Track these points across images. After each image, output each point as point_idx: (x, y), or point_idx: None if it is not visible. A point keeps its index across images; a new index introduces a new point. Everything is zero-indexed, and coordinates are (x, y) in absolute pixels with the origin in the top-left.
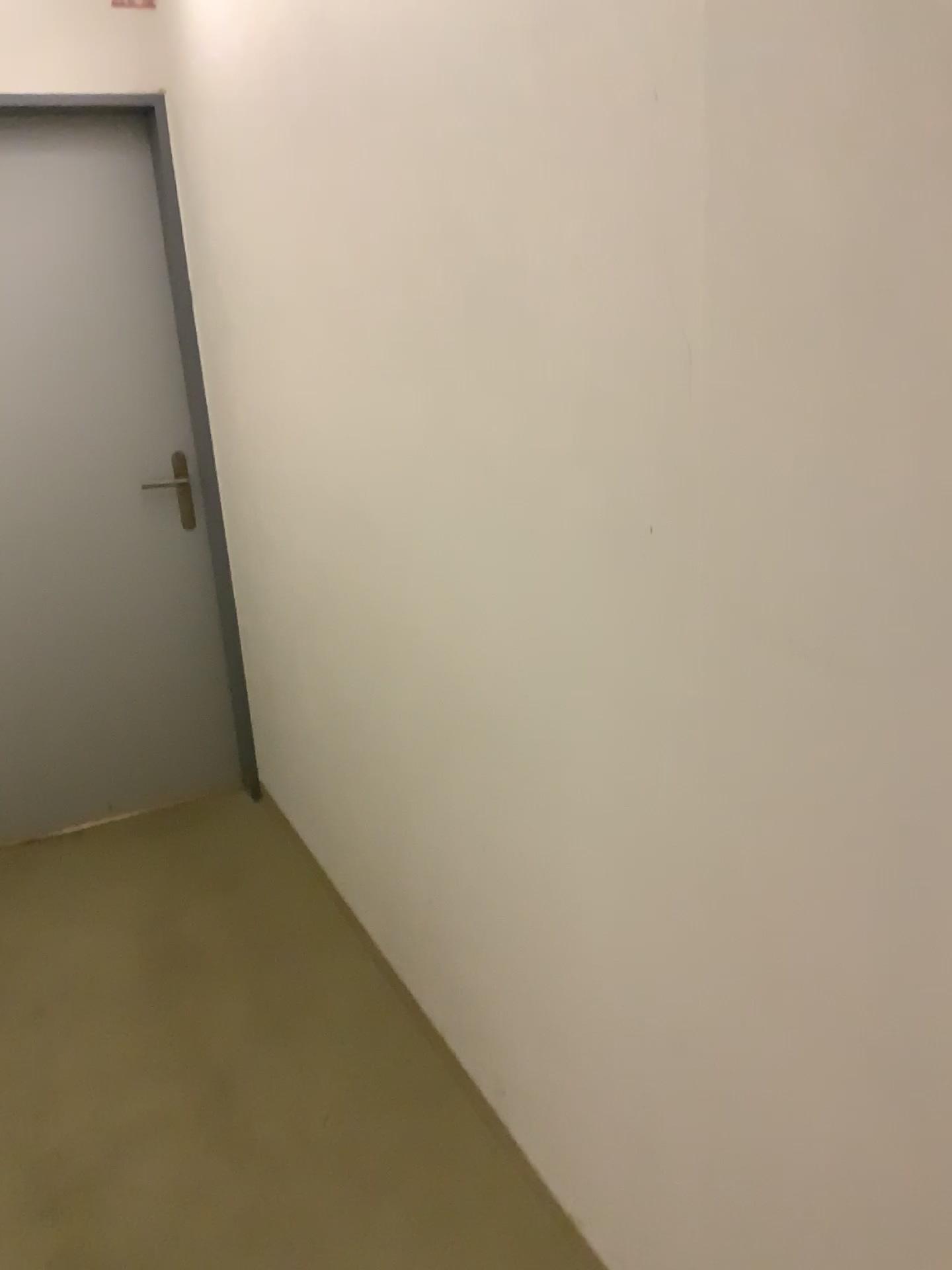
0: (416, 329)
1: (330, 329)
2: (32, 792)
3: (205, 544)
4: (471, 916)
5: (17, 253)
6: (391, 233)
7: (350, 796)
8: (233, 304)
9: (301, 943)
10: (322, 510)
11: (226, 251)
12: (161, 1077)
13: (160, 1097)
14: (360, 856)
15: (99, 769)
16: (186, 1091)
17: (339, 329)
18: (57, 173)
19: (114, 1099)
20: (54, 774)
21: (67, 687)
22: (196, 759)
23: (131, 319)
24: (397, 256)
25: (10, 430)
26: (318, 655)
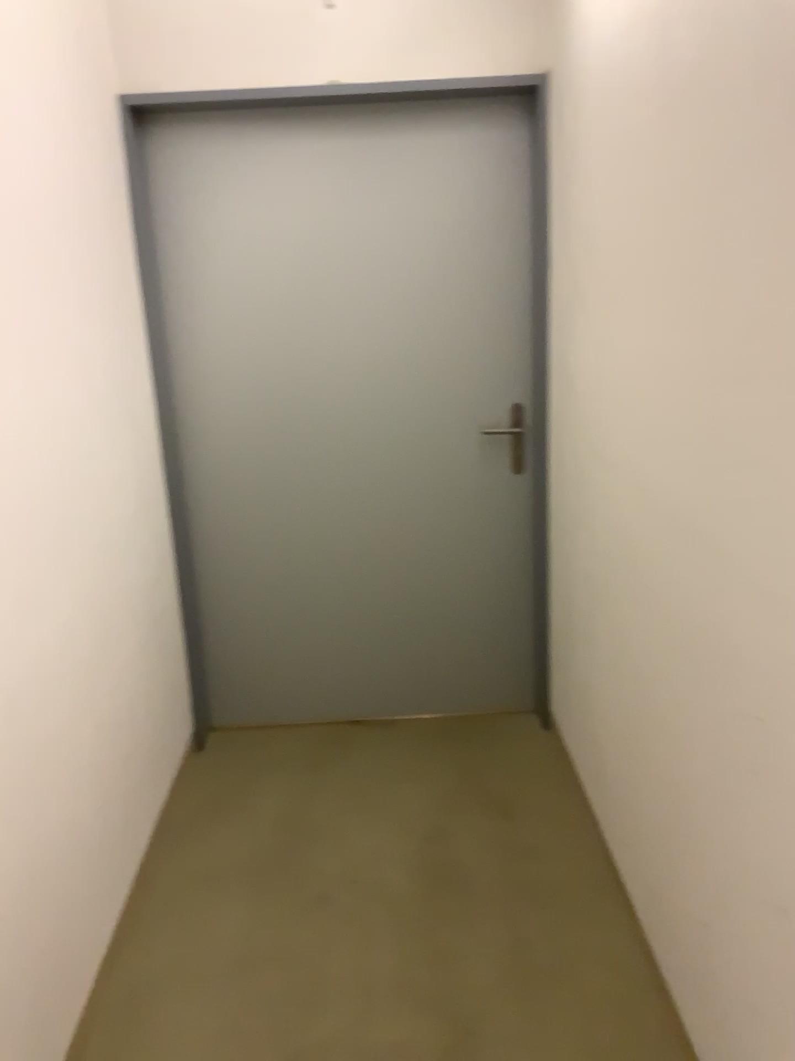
0: (776, 316)
1: (675, 307)
2: (359, 684)
3: (530, 490)
4: (753, 969)
5: (401, 226)
6: (759, 208)
7: (634, 771)
8: (581, 274)
9: (567, 895)
10: (642, 487)
11: (581, 223)
12: (418, 1001)
13: (414, 1023)
14: (636, 832)
15: (415, 675)
16: (438, 1024)
17: (684, 308)
18: (443, 156)
19: (374, 1010)
20: (378, 673)
21: (397, 601)
22: (498, 680)
23: (490, 284)
24: (764, 233)
25: (378, 378)
26: (619, 624)
